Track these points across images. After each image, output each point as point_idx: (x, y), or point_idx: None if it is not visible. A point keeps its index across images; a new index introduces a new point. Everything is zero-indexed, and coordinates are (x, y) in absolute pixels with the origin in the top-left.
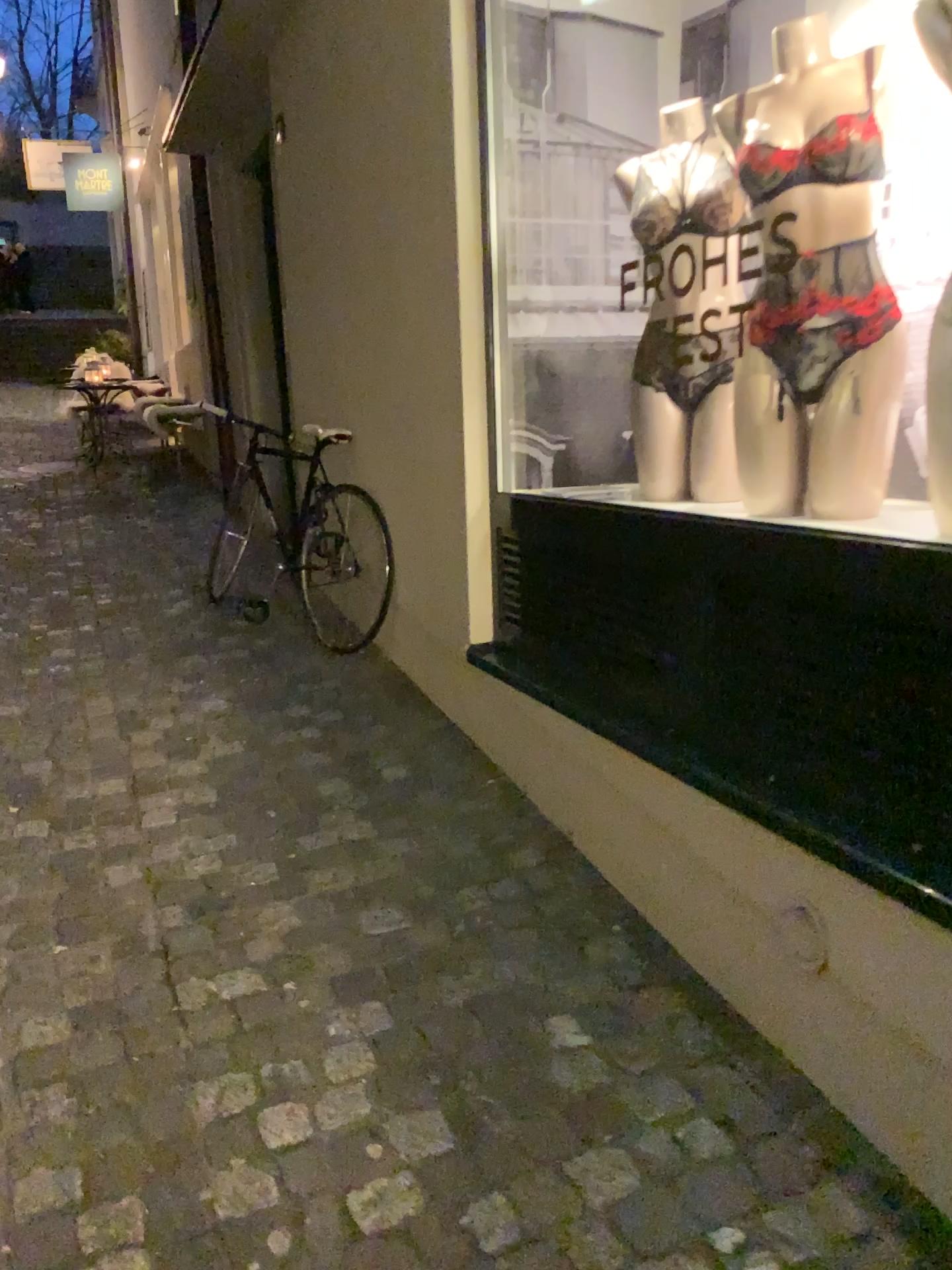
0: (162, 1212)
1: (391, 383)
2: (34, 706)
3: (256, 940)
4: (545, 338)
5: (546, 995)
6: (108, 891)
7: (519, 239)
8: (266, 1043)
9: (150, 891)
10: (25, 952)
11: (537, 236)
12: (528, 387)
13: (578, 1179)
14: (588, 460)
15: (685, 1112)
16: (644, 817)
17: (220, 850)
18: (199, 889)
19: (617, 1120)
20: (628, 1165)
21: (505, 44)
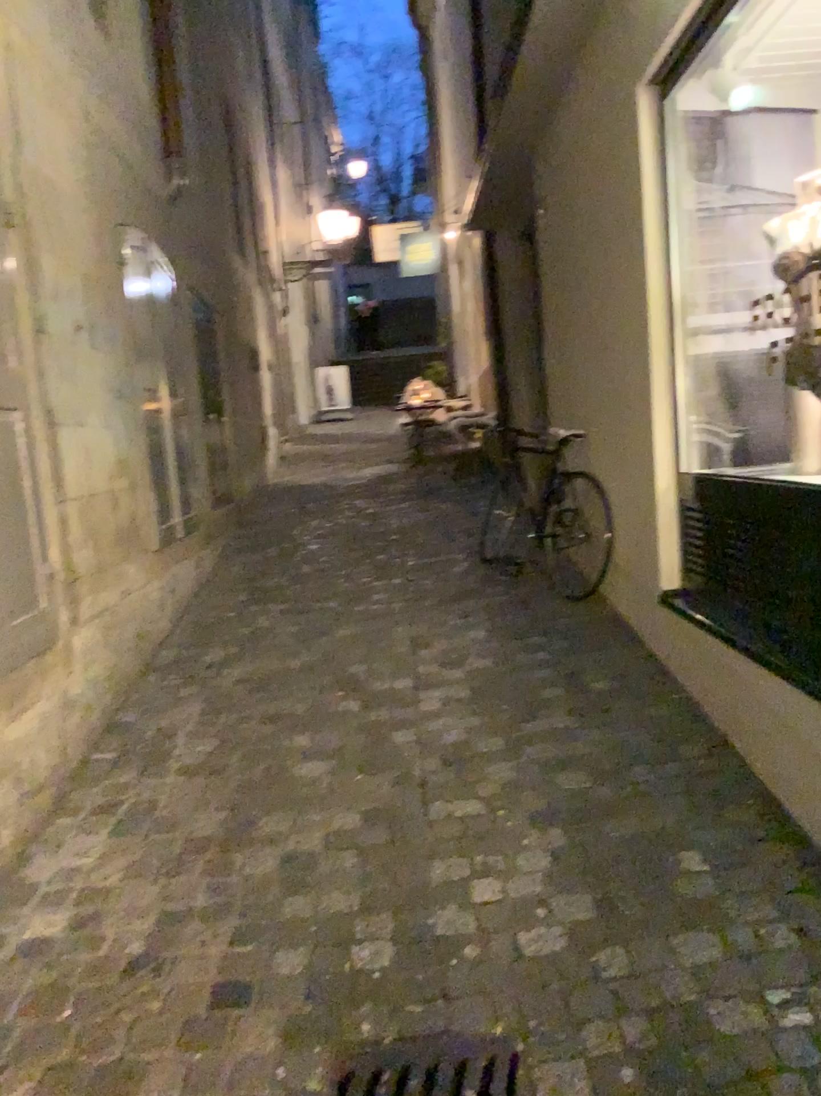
0: (404, 924)
1: (609, 394)
2: (357, 631)
3: (484, 784)
4: (720, 354)
5: (681, 836)
6: (392, 747)
7: (698, 282)
8: (480, 843)
9: (419, 749)
10: (339, 777)
11: (712, 278)
12: (708, 392)
13: (675, 945)
14: (759, 446)
15: (766, 918)
16: (769, 715)
17: (468, 728)
18: (450, 750)
19: (713, 916)
20: (714, 942)
21: (682, 142)
